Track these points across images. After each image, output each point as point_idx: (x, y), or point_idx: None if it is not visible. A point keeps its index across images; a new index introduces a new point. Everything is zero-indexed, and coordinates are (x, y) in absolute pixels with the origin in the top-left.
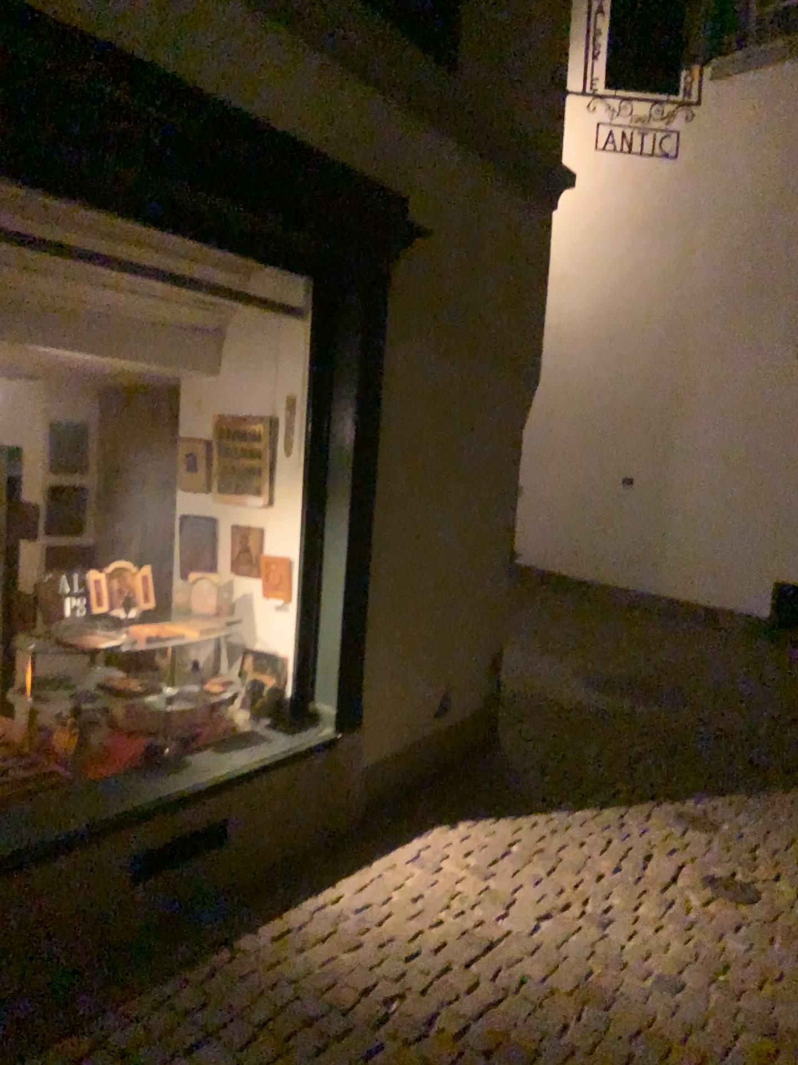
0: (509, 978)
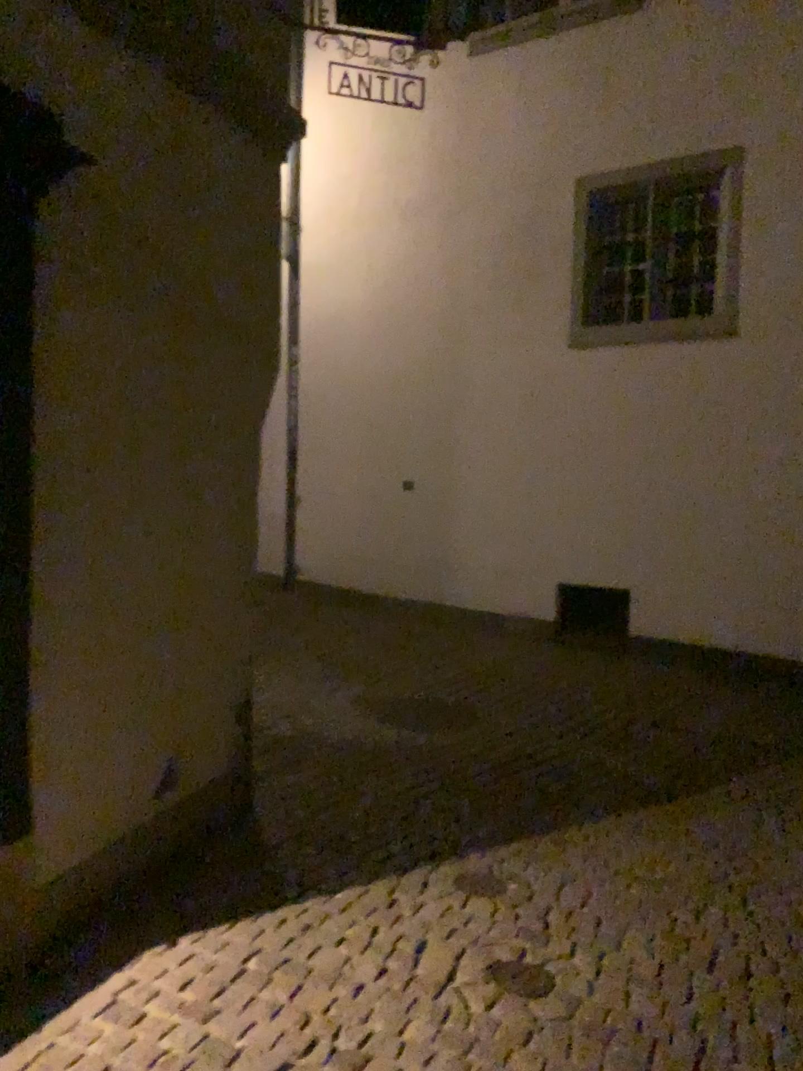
0: None
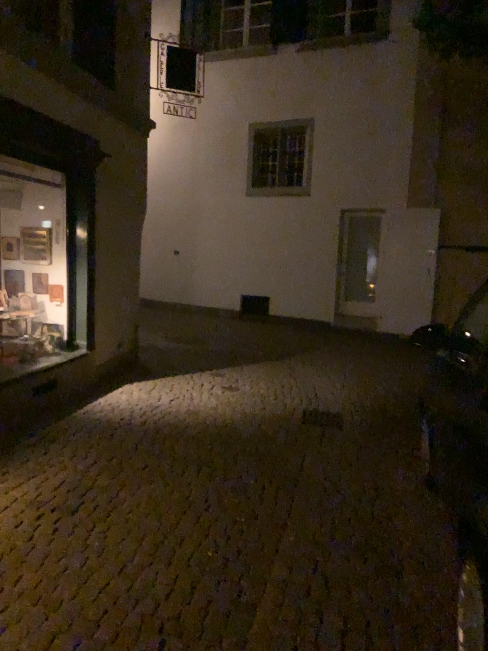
0: (165, 411)
